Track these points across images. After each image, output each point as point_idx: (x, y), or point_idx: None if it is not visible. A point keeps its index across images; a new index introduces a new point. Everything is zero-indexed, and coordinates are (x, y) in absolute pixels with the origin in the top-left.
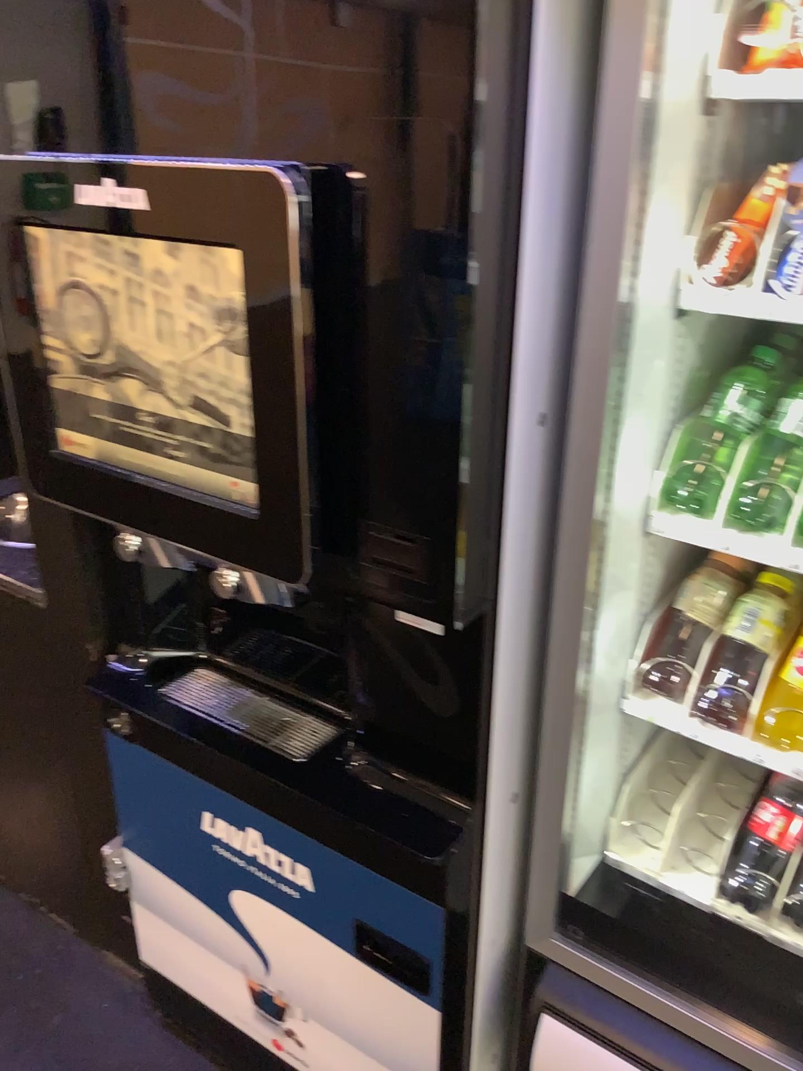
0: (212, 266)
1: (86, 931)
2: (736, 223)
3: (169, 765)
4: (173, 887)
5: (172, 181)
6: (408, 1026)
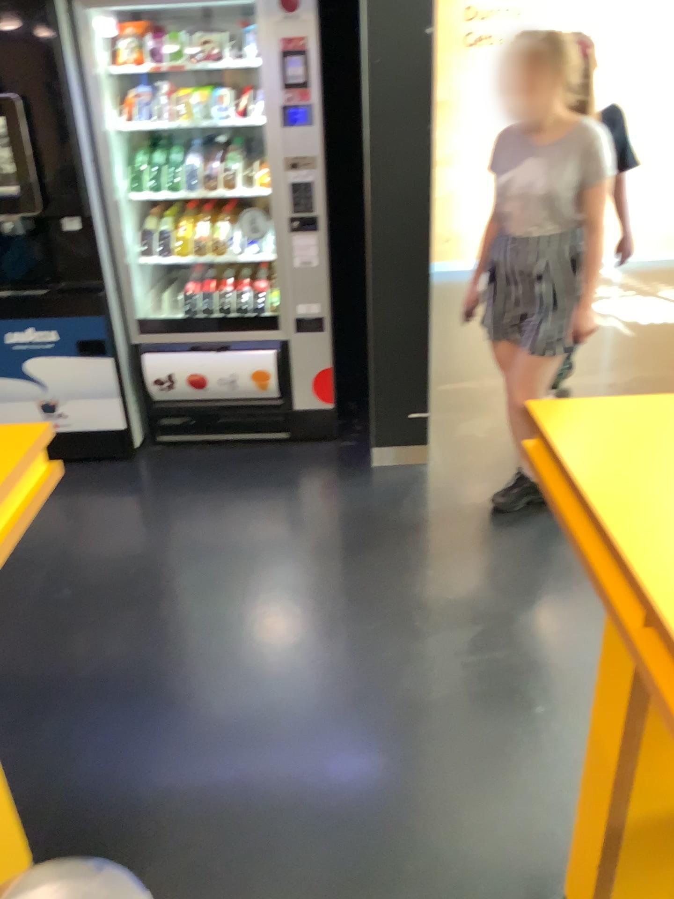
0: None
1: None
2: (127, 105)
3: None
4: None
5: None
6: (102, 378)
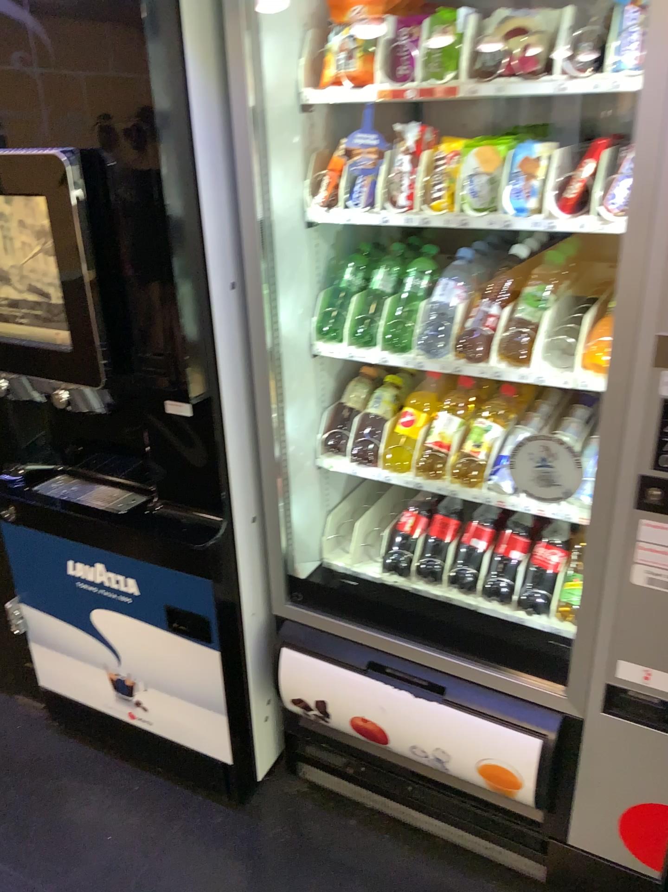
0: (33, 207)
1: (0, 681)
2: (333, 171)
3: (43, 534)
4: (54, 624)
5: (5, 160)
6: (203, 673)
